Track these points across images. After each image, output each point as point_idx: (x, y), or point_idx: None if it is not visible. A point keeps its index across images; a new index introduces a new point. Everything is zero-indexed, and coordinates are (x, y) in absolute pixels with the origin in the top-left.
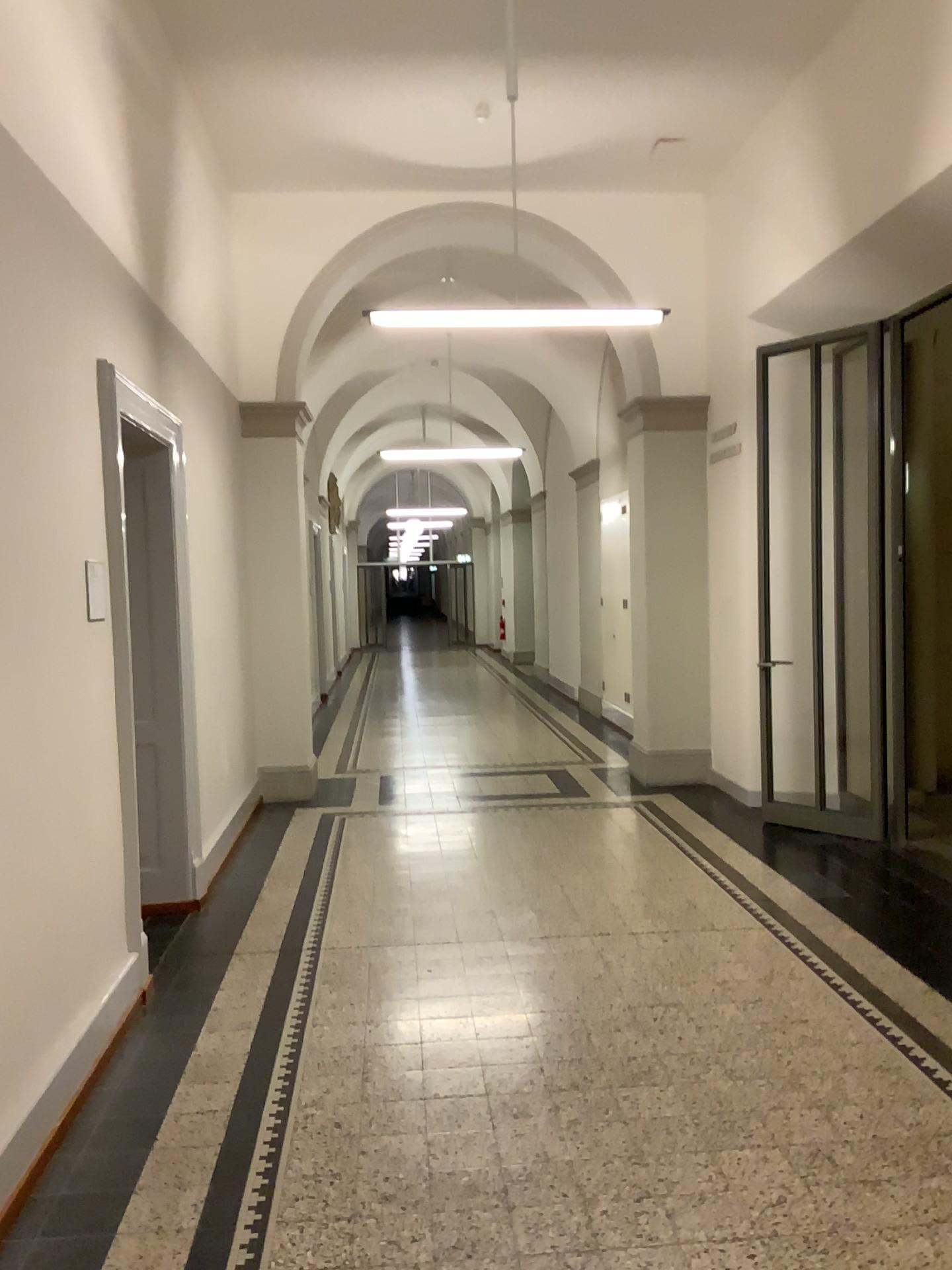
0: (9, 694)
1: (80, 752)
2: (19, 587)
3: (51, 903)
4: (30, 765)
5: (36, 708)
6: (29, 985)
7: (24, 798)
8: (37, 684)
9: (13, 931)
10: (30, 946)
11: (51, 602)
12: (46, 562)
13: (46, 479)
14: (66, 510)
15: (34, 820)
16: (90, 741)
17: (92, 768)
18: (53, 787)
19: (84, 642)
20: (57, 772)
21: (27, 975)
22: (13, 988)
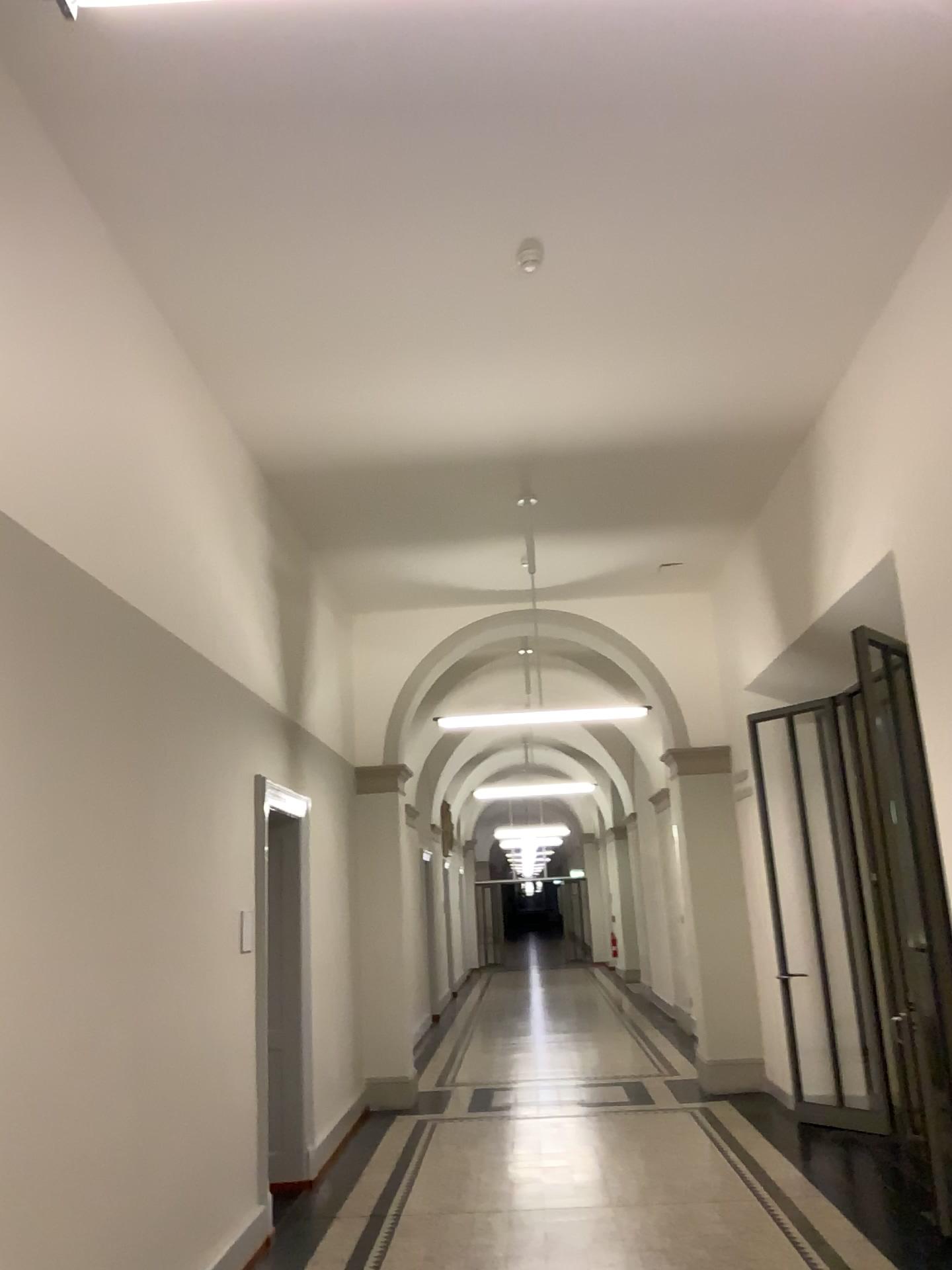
0: (196, 1003)
1: (234, 1044)
2: (204, 934)
3: (213, 1147)
4: (205, 1050)
5: (210, 1012)
6: (199, 1199)
7: (201, 1072)
8: (211, 997)
9: (192, 1160)
10: (200, 1173)
11: (221, 942)
12: (220, 917)
13: (222, 864)
14: (232, 883)
15: (206, 1087)
16: (240, 1037)
17: (240, 1056)
18: (217, 1067)
19: (239, 968)
20: (220, 1057)
21: (198, 1192)
22: (190, 1199)
